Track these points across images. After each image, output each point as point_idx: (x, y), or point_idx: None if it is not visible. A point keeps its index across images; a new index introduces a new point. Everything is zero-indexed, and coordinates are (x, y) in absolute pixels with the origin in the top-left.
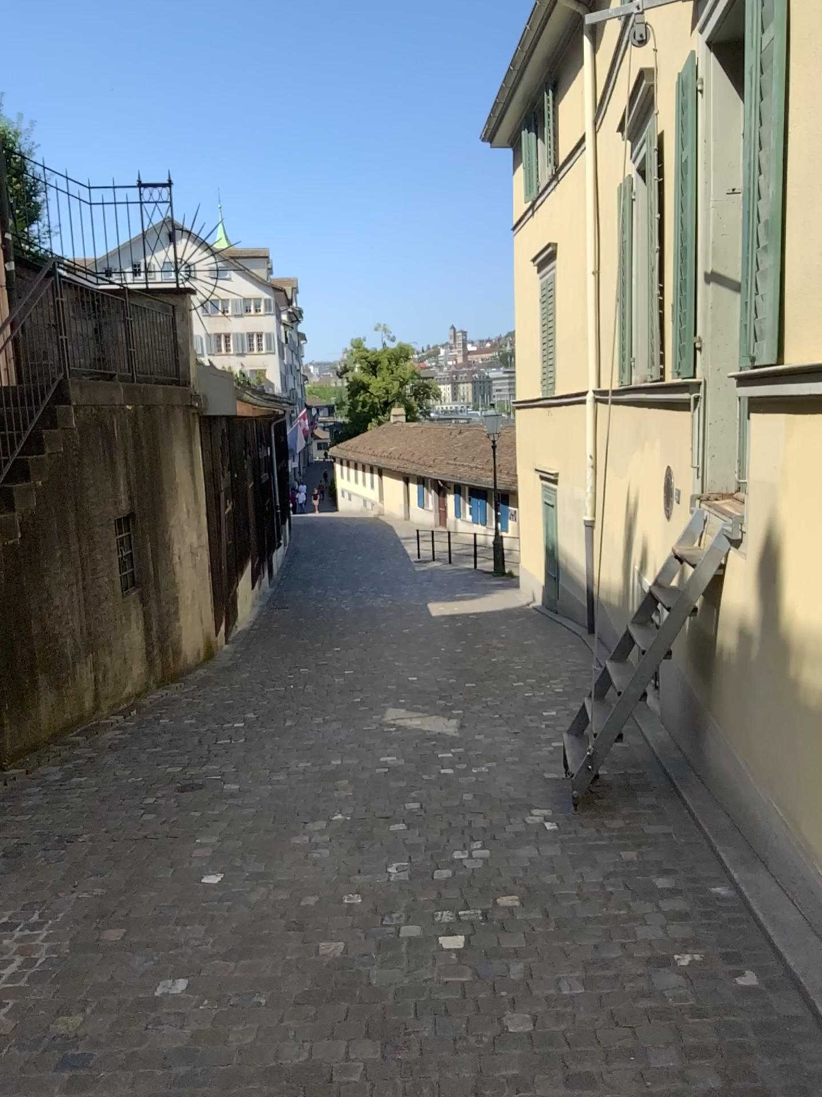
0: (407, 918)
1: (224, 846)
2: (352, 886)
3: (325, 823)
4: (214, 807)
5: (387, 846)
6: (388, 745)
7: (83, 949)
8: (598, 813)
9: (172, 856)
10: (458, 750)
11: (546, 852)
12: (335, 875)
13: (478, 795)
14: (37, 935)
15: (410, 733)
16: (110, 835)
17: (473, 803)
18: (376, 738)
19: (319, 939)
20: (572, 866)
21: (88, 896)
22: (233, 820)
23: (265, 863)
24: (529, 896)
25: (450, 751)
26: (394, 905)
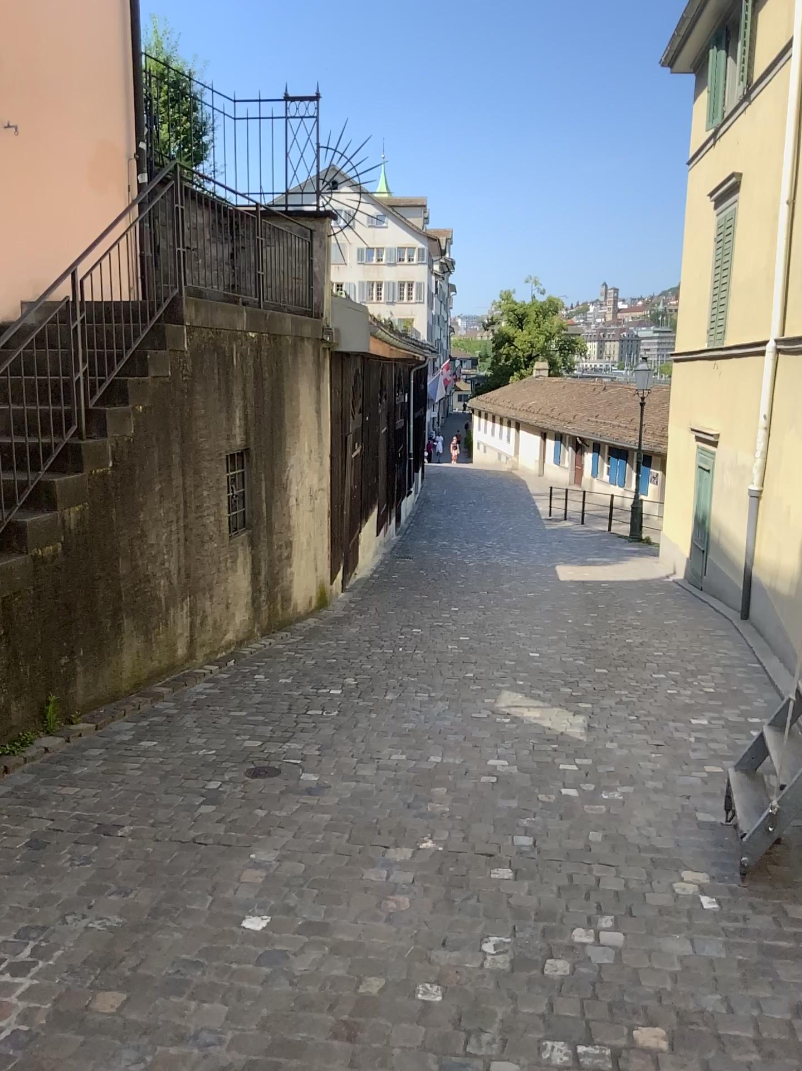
0: (501, 1048)
1: (282, 870)
2: (432, 969)
3: (411, 854)
4: (283, 807)
5: (485, 903)
6: (500, 745)
7: (64, 1020)
8: (776, 891)
9: (216, 875)
10: (587, 762)
11: (705, 954)
12: (411, 945)
13: (610, 836)
14: (19, 983)
15: (528, 731)
16: (155, 830)
17: (603, 848)
18: (486, 732)
19: (374, 1066)
20: (744, 988)
21: (100, 925)
22: (300, 830)
23: (326, 908)
24: (684, 1036)
25: (576, 762)
26: (485, 1017)
